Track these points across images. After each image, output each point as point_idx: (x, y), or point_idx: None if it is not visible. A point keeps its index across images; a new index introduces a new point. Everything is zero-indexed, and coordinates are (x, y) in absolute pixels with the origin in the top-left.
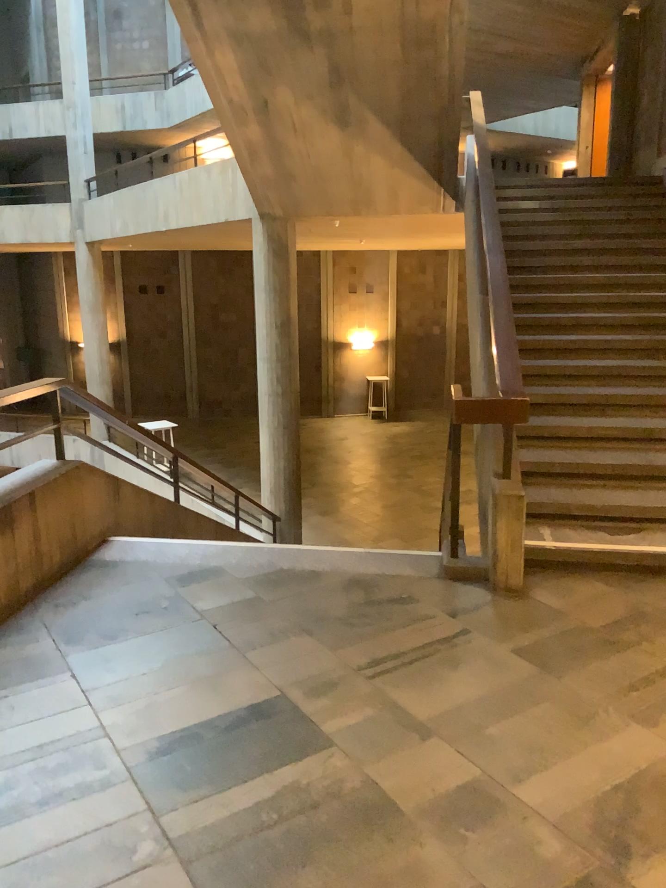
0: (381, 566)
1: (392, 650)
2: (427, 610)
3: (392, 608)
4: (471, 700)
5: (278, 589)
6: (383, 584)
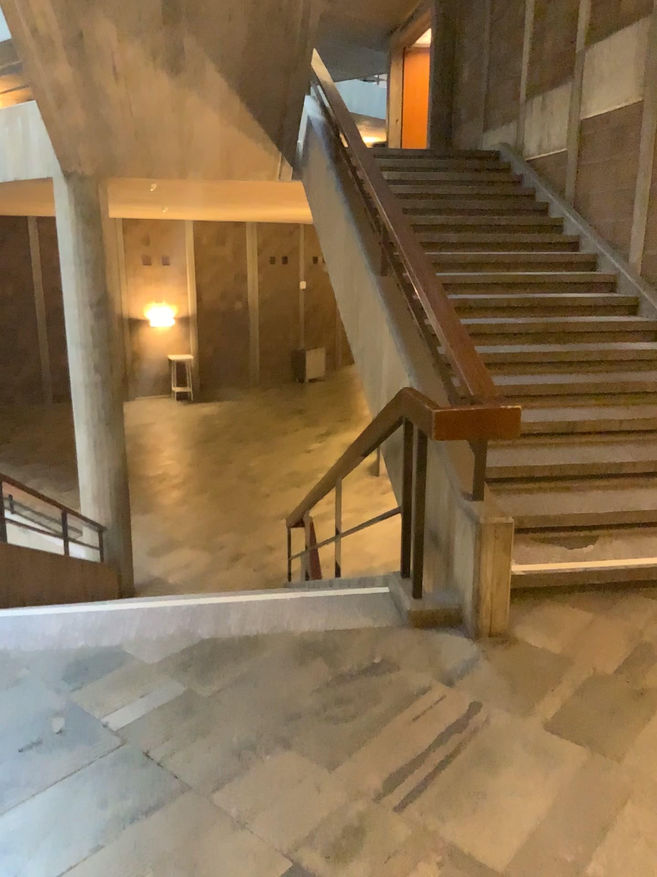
0: (324, 617)
1: (402, 756)
2: (413, 681)
3: (369, 683)
4: (540, 823)
5: (207, 672)
6: (339, 645)
